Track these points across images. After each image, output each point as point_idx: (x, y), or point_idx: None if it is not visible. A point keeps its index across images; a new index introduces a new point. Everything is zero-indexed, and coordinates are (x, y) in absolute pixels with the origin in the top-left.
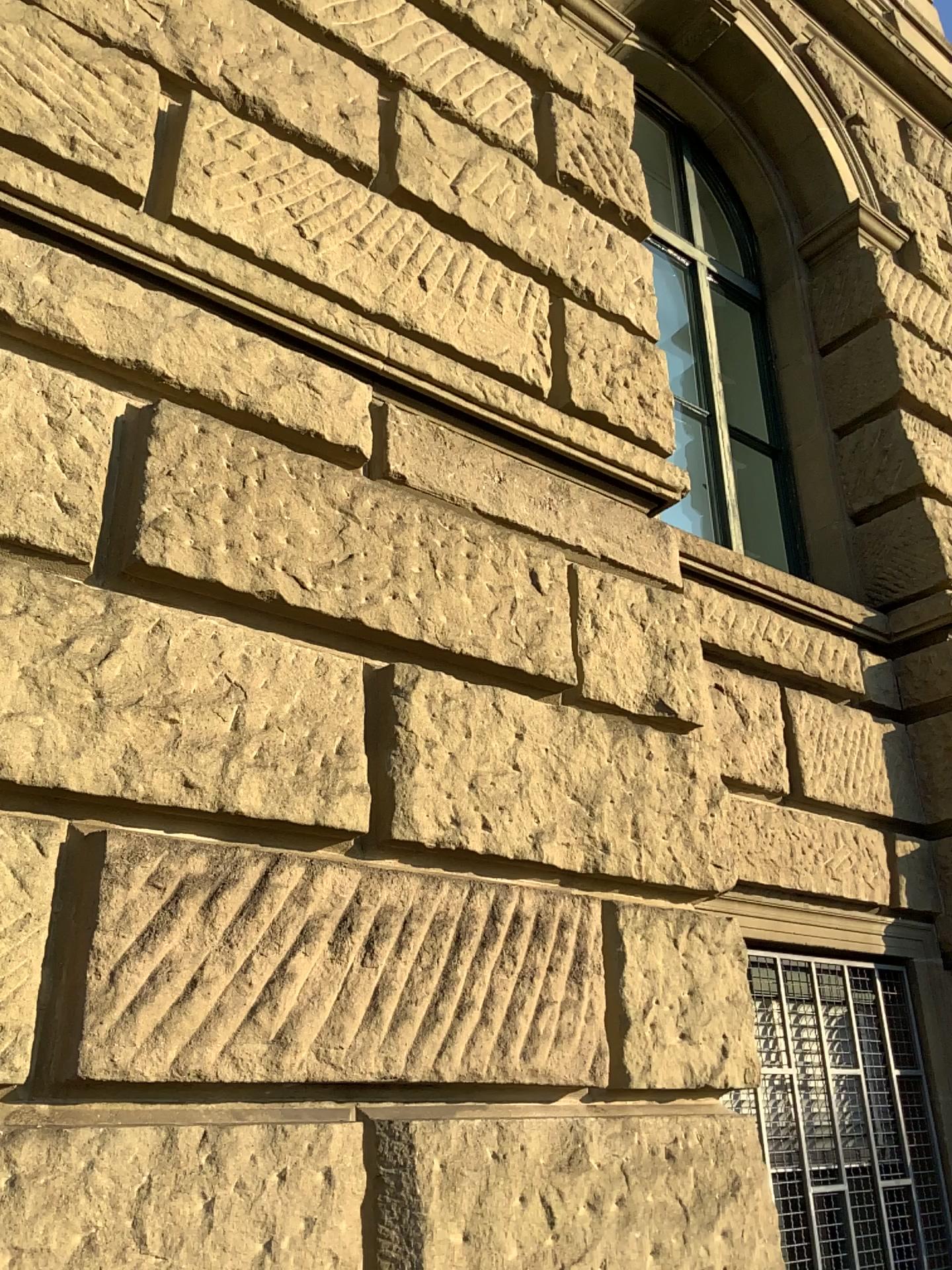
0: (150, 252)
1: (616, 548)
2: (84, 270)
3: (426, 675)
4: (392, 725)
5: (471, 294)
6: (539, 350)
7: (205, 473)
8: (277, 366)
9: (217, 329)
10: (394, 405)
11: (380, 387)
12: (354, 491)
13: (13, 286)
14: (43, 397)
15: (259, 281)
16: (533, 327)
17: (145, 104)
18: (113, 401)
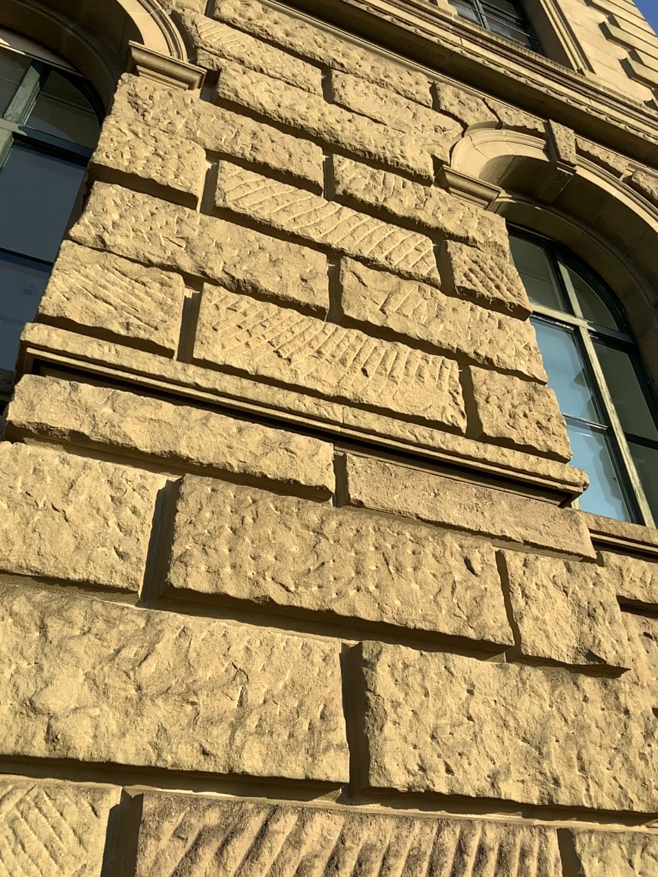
0: (176, 382)
1: (534, 535)
2: (133, 399)
3: (388, 649)
4: (363, 691)
5: (401, 374)
6: (456, 403)
7: (214, 519)
8: (264, 440)
9: (221, 423)
10: (351, 455)
11: (339, 445)
12: (323, 518)
13: (87, 416)
14: (105, 483)
15: (249, 388)
16: (450, 388)
17: (173, 295)
18: (152, 480)
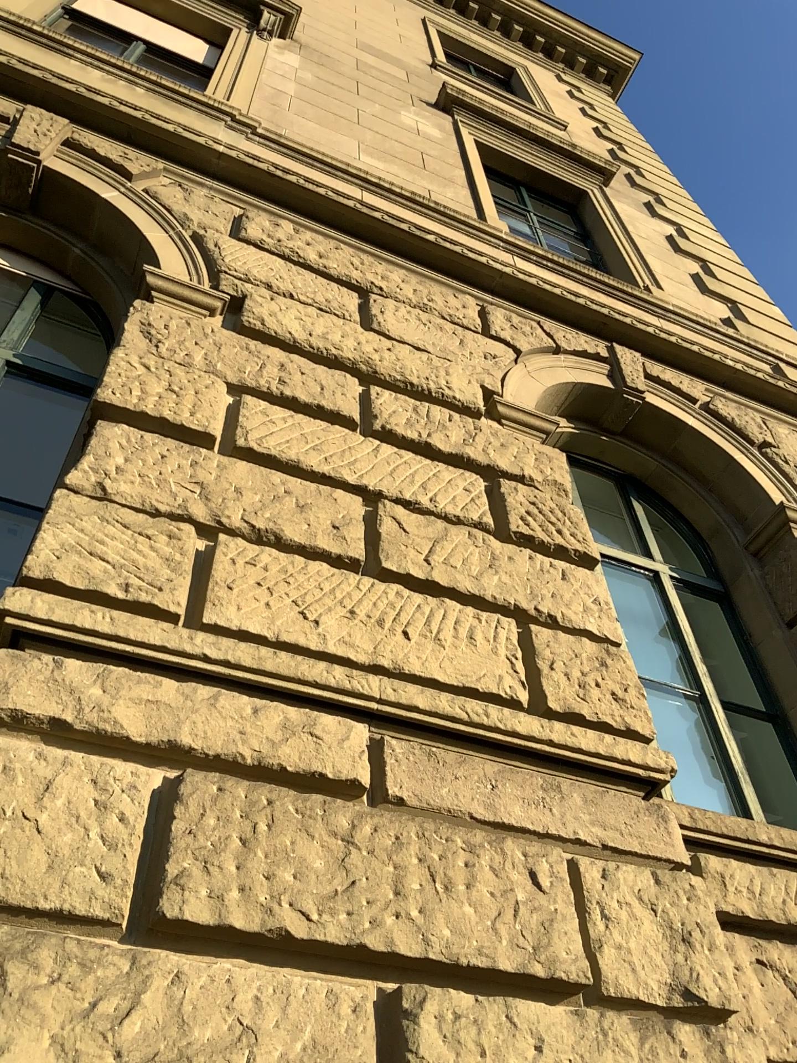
0: (181, 654)
1: (613, 837)
2: (128, 676)
3: (434, 993)
4: (403, 1053)
5: (449, 638)
6: (514, 672)
7: (220, 826)
8: (285, 724)
9: (233, 704)
10: (389, 739)
11: (375, 727)
12: (354, 821)
13: (72, 698)
14: (89, 782)
15: (268, 660)
16: (507, 654)
17: (181, 549)
18: (146, 777)
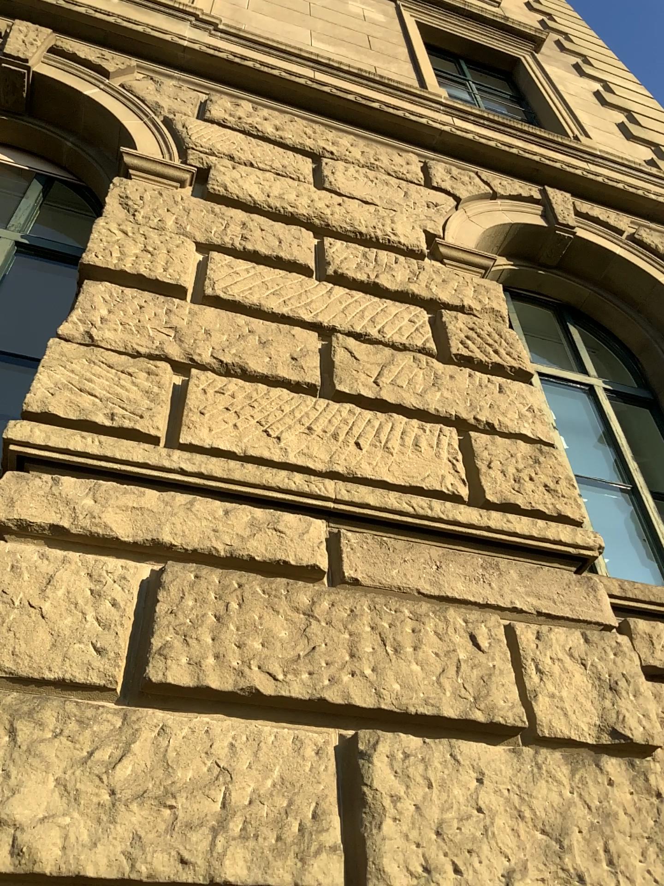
0: (160, 468)
1: (546, 605)
2: (116, 489)
3: (386, 737)
4: (359, 785)
5: (397, 445)
6: (456, 471)
7: (197, 607)
8: (252, 522)
9: (206, 507)
10: (345, 532)
11: (332, 522)
12: (313, 599)
13: (68, 509)
14: (84, 576)
15: (236, 470)
16: (449, 456)
17: (159, 383)
18: (133, 570)
